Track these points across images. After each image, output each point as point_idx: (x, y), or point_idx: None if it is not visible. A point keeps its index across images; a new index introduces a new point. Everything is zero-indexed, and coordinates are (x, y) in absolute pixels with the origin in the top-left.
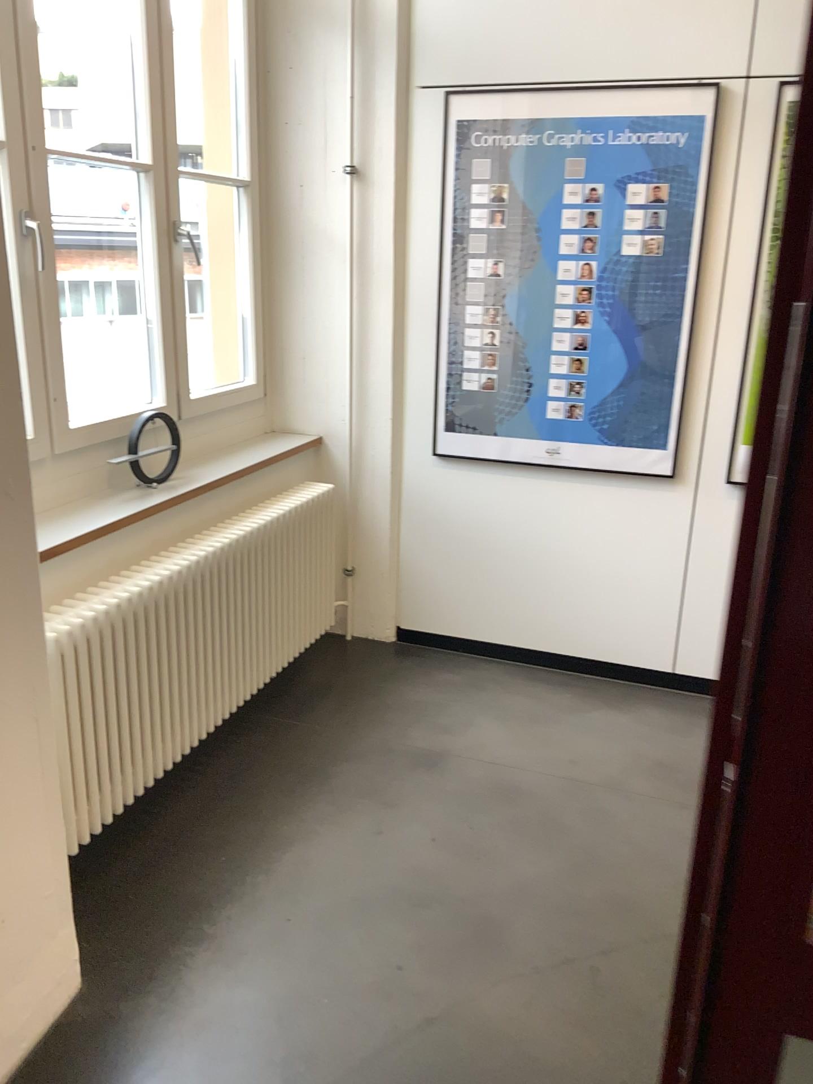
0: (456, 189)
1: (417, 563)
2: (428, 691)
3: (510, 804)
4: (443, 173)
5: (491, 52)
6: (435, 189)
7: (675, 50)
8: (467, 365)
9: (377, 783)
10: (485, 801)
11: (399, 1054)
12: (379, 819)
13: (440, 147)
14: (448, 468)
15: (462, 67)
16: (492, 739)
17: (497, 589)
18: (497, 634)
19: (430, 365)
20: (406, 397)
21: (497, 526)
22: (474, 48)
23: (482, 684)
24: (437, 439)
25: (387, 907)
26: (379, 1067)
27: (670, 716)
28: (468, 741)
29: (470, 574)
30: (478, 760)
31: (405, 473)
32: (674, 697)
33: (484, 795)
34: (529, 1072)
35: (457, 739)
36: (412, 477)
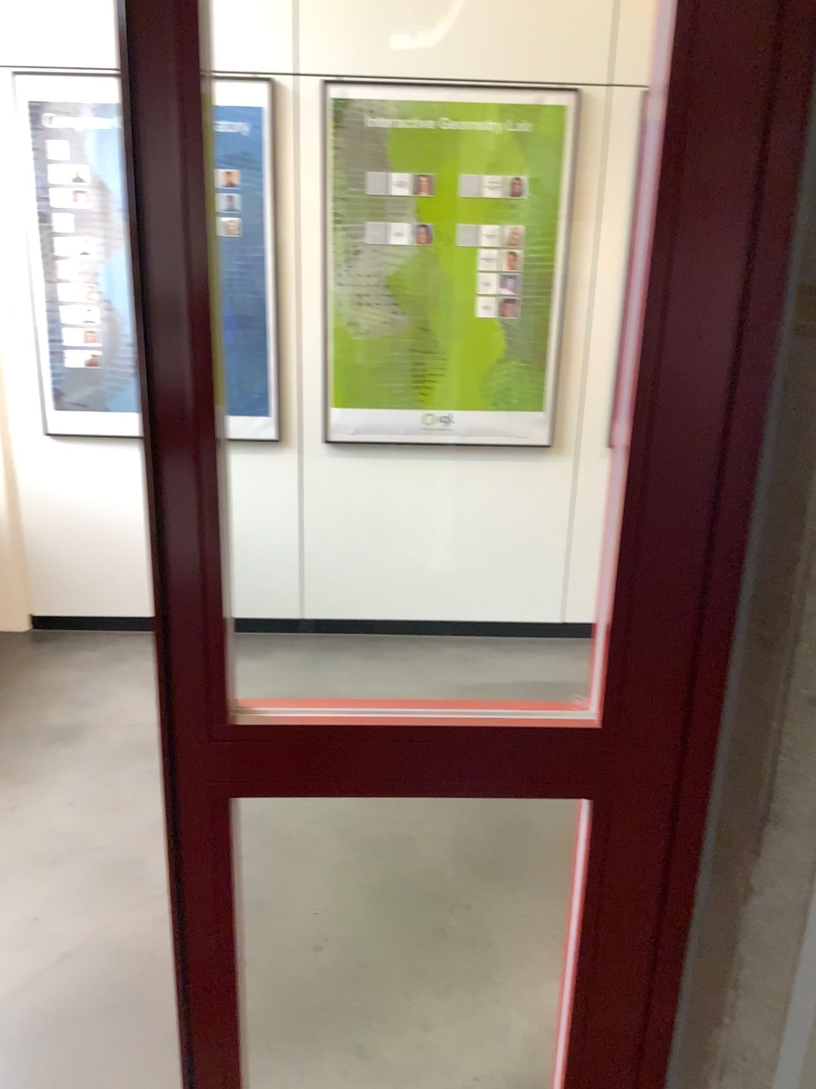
0: (31, 168)
1: (41, 546)
2: (64, 670)
3: (144, 756)
4: (15, 151)
5: (49, 31)
6: (8, 166)
7: (227, 43)
8: (66, 344)
9: (9, 762)
10: (120, 758)
11: (27, 993)
12: (10, 795)
13: (8, 124)
14: (61, 446)
15: (21, 45)
16: (129, 703)
17: (126, 561)
18: (132, 605)
19: (29, 346)
20: (7, 378)
21: (118, 499)
22: (31, 25)
23: (121, 655)
24: (46, 418)
25: (16, 871)
26: (7, 1008)
27: (298, 655)
28: (104, 708)
29: (98, 549)
30: (115, 724)
31: (16, 456)
32: (303, 640)
33: (119, 753)
34: (154, 974)
35: (93, 708)
36: (24, 459)
